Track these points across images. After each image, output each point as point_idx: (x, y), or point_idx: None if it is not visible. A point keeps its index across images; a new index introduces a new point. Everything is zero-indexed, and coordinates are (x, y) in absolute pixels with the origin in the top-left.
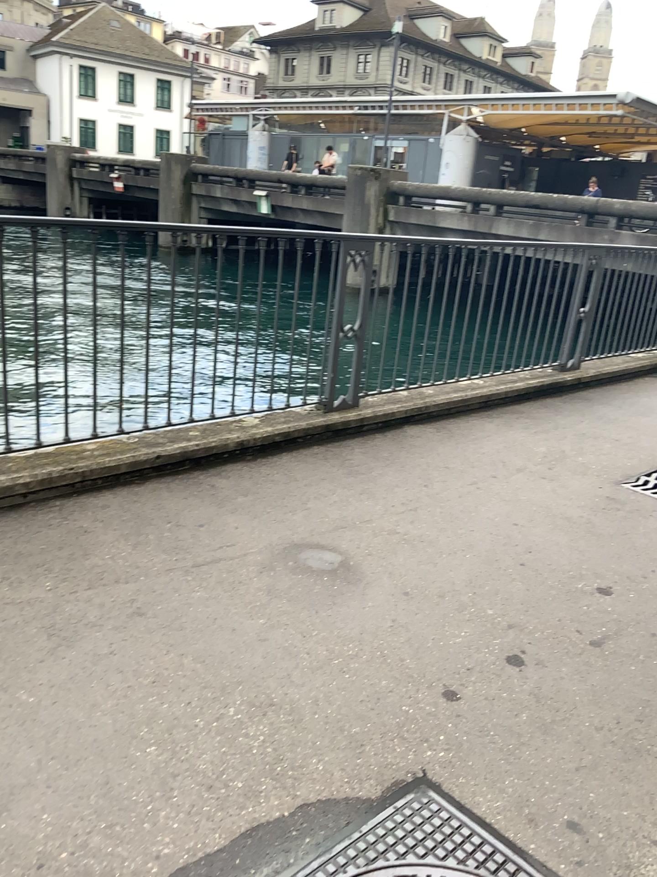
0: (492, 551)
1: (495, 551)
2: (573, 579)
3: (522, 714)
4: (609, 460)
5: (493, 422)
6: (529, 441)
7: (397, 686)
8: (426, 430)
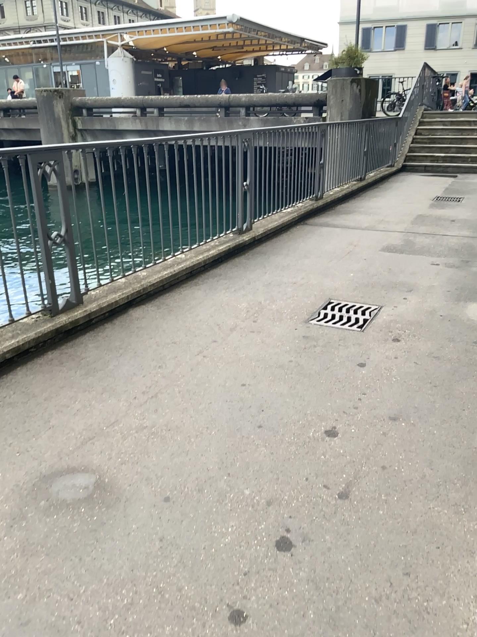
0: (231, 421)
1: (234, 420)
2: (305, 430)
3: (307, 613)
4: (297, 302)
5: (200, 290)
6: (234, 300)
7: (180, 628)
8: (147, 310)
